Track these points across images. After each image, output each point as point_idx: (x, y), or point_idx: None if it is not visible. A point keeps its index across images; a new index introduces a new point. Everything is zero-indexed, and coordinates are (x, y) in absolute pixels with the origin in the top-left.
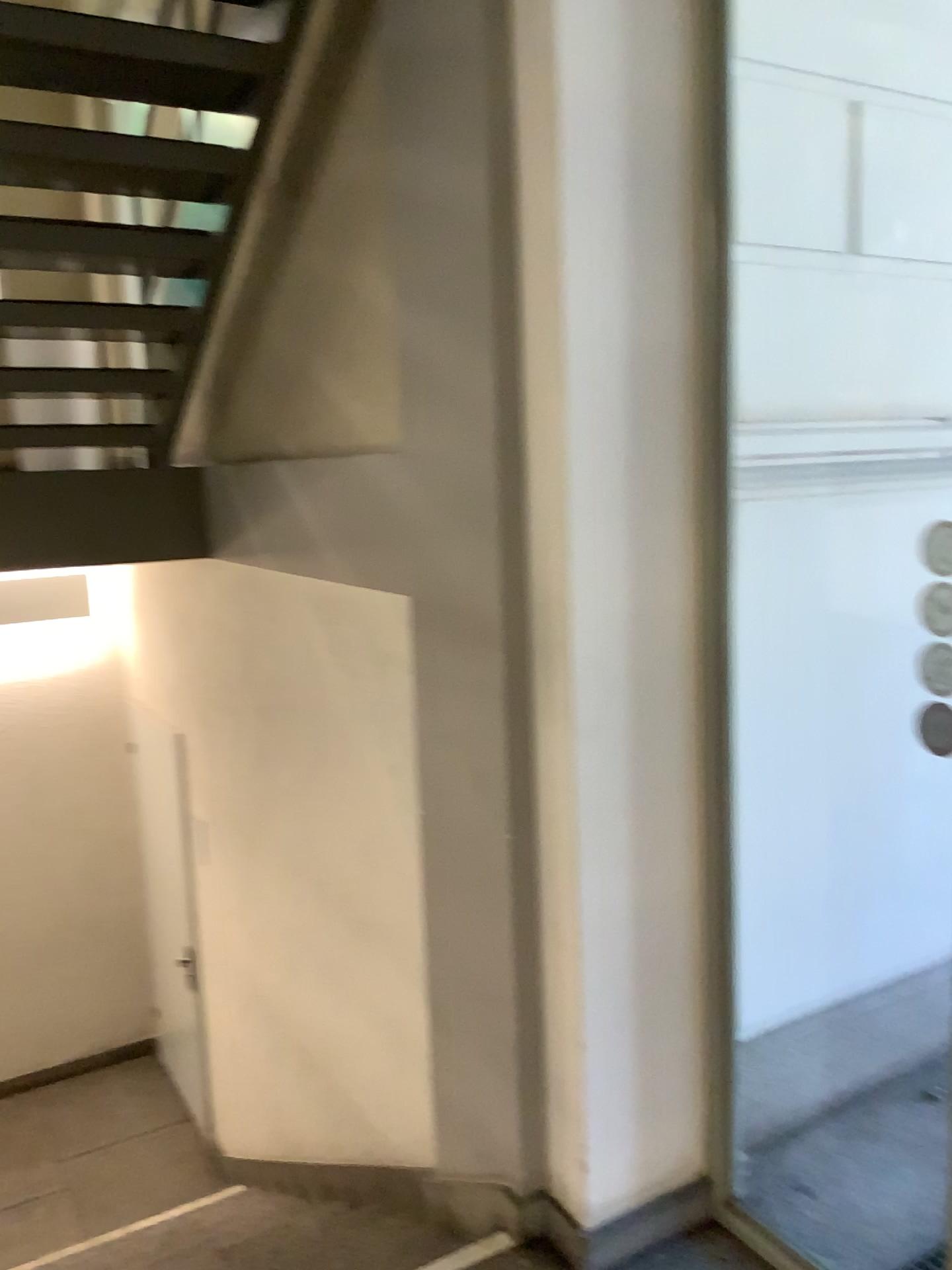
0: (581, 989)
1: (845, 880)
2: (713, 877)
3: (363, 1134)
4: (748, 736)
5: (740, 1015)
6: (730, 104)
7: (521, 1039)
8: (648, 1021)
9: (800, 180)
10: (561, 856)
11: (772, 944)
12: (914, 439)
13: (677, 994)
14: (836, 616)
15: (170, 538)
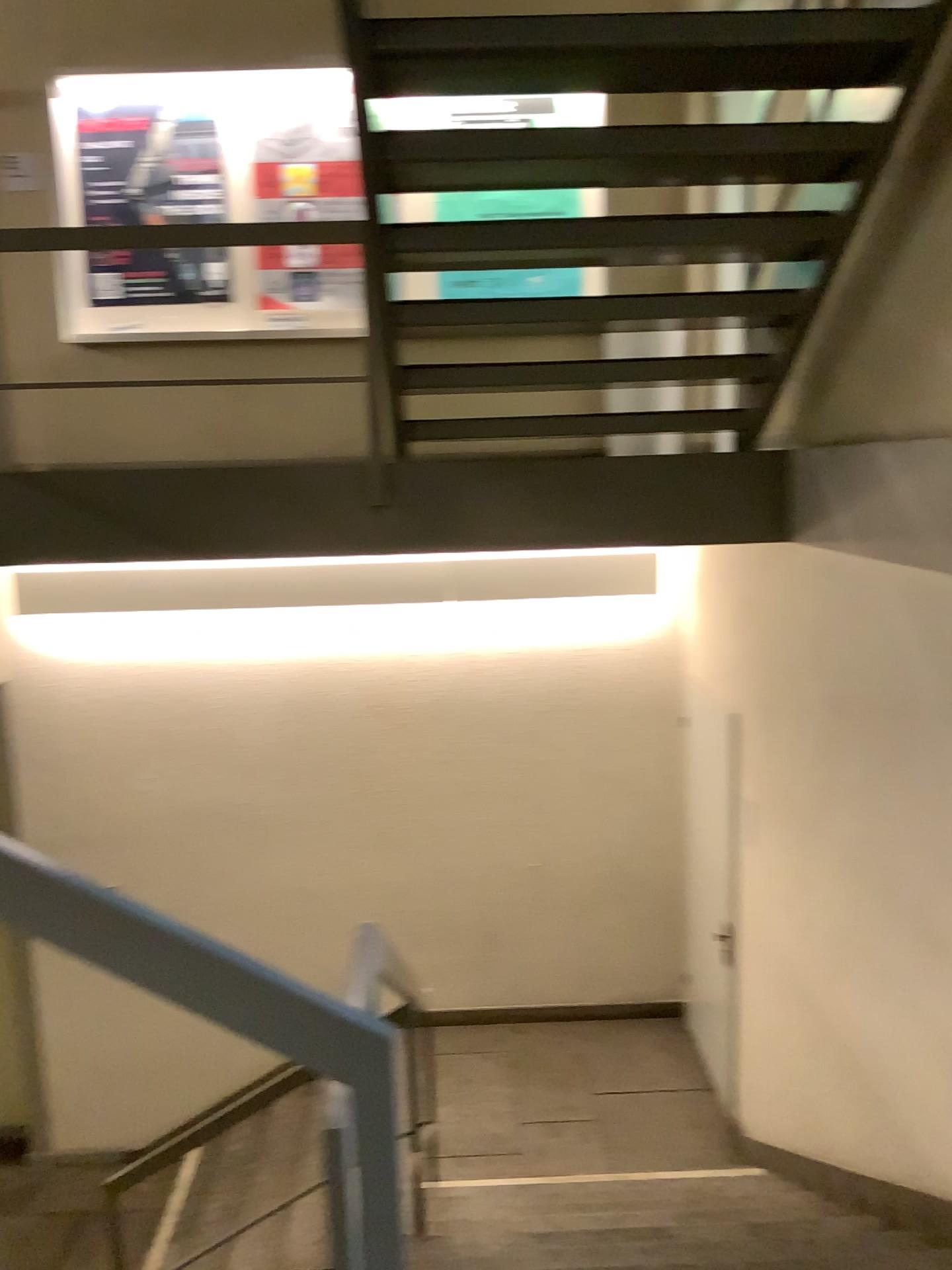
0: None
1: None
2: None
3: (909, 1153)
4: None
5: None
6: None
7: None
8: None
9: None
10: None
11: None
12: None
13: None
14: None
15: (753, 519)
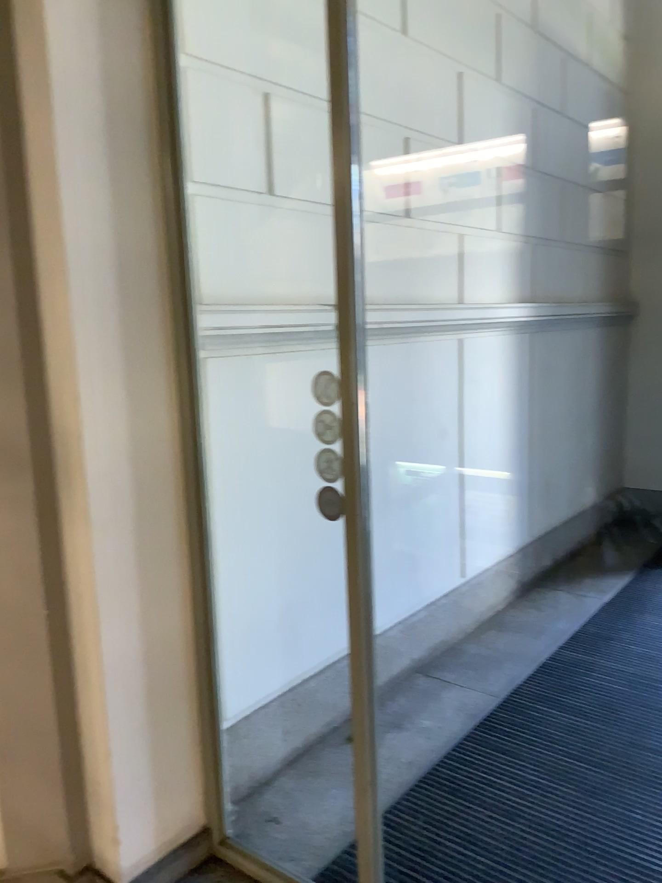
0: (102, 715)
1: (287, 609)
2: (193, 620)
3: None
4: (215, 520)
5: (222, 712)
6: (172, 88)
7: (59, 760)
8: (153, 729)
9: (228, 145)
10: (81, 621)
11: (241, 660)
12: (312, 318)
13: (173, 706)
14: (271, 435)
15: None
